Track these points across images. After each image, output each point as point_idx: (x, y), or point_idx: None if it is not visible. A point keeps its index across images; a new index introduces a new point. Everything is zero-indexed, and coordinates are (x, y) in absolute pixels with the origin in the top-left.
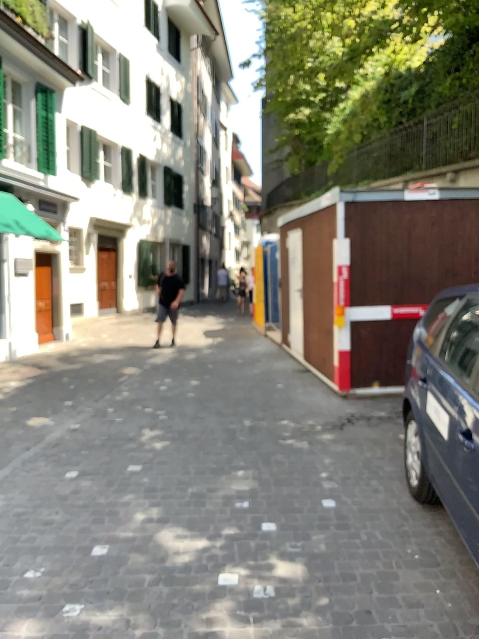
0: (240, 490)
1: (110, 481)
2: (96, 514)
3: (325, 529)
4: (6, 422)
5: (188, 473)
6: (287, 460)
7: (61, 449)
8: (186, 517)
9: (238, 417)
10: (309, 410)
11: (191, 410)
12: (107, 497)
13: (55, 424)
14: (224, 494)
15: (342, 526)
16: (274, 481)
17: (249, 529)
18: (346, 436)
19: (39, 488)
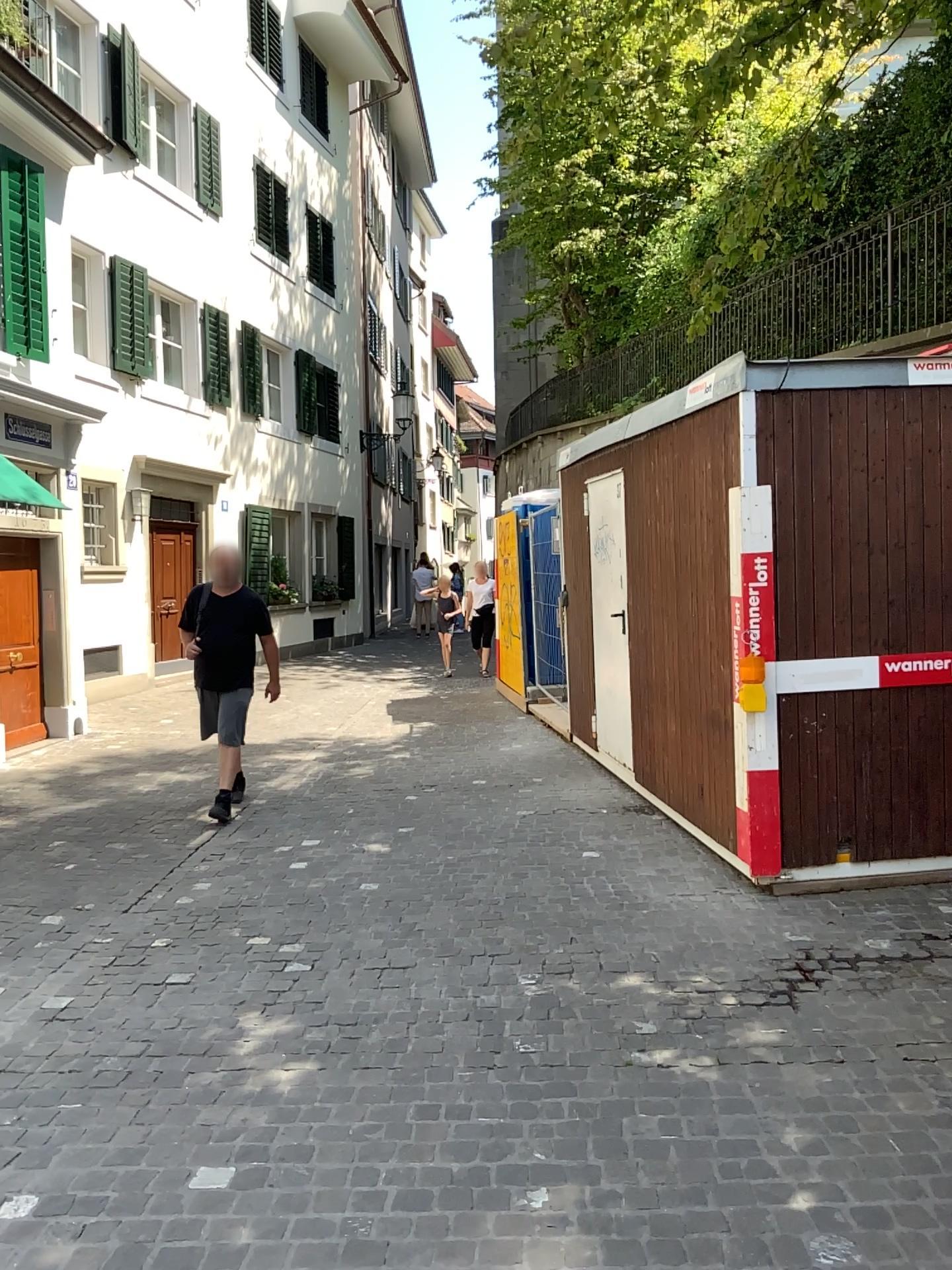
0: None
1: (130, 1250)
2: None
3: None
4: None
5: (378, 1205)
6: (673, 1139)
7: None
8: None
9: (500, 966)
10: (687, 937)
11: (374, 943)
12: None
13: None
14: None
15: None
16: (653, 1239)
17: None
18: (821, 1035)
19: None
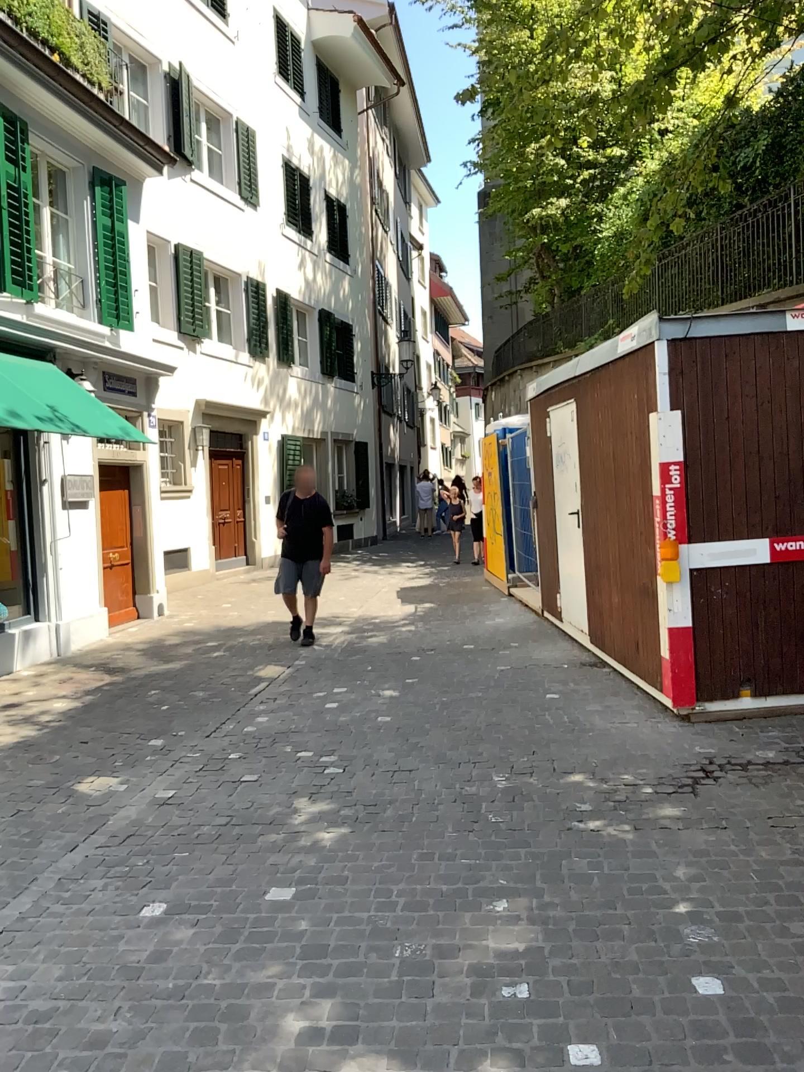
0: (506, 953)
1: (230, 930)
2: (199, 1021)
3: (720, 1068)
4: (34, 790)
5: (392, 907)
6: (596, 871)
7: (134, 851)
8: (396, 1031)
9: (480, 768)
10: (619, 749)
11: (388, 755)
12: (222, 973)
13: (126, 792)
14: (472, 965)
15: (757, 1058)
16: (576, 926)
17: (540, 1067)
18: (710, 809)
19: (83, 948)
